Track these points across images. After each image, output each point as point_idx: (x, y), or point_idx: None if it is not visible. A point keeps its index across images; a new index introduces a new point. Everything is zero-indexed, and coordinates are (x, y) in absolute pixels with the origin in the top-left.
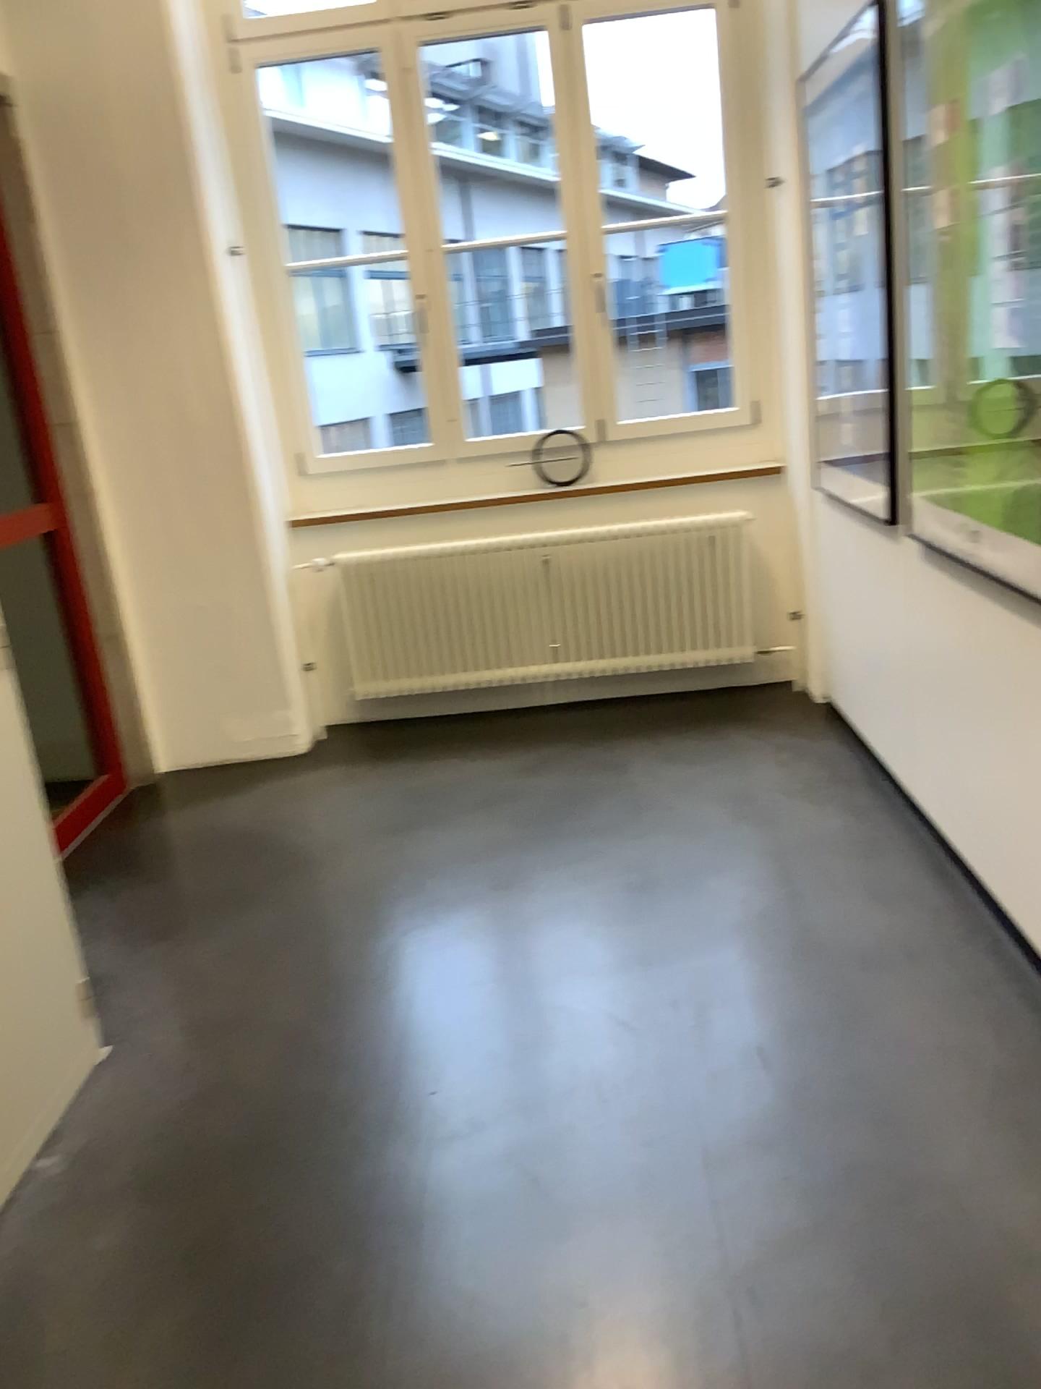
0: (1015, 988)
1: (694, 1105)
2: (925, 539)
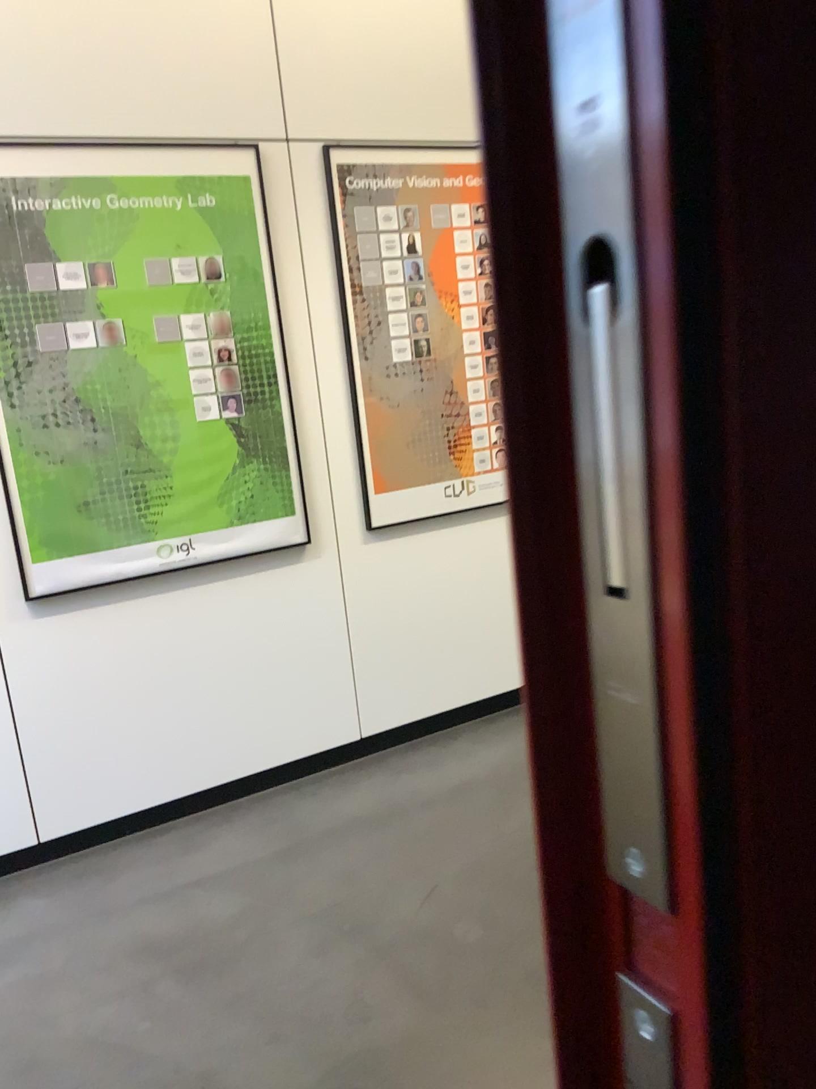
0: (312, 780)
1: (494, 837)
2: (81, 586)
